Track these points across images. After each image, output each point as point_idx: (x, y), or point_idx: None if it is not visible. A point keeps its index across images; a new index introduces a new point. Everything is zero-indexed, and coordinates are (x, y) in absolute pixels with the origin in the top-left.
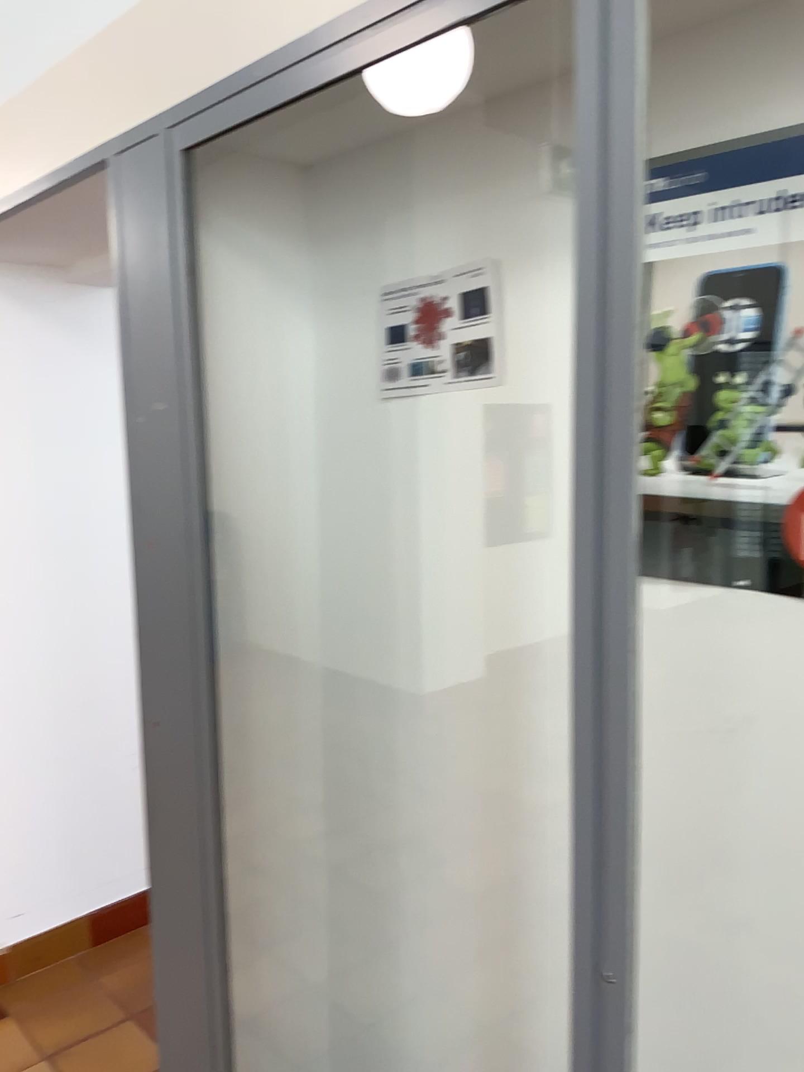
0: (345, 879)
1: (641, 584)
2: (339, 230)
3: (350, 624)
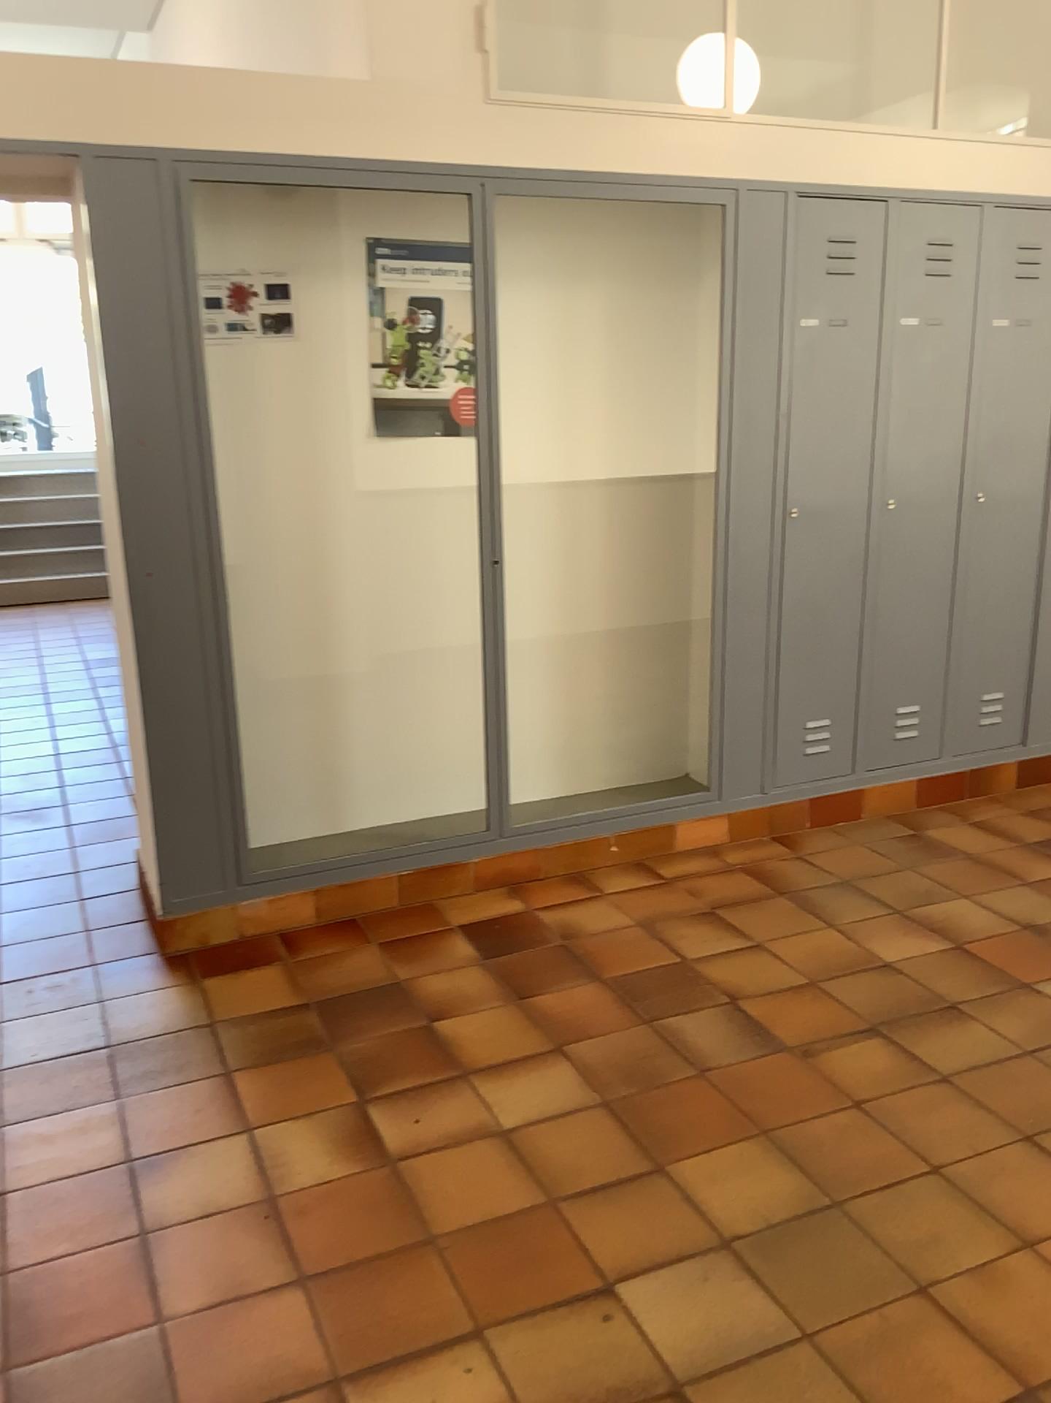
0: None
1: (392, 438)
2: None
3: None
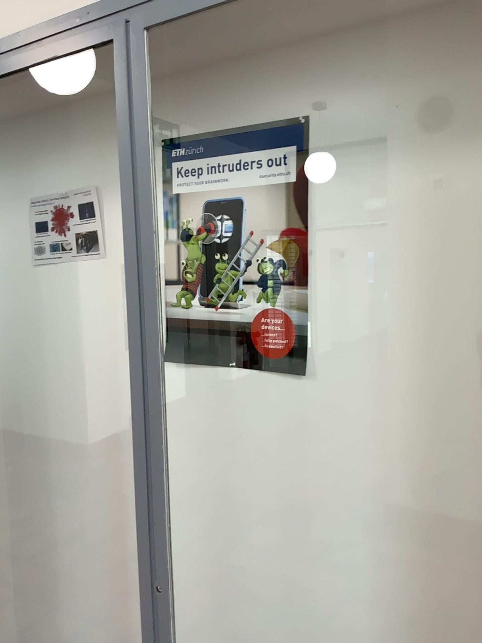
0: (24, 564)
1: (183, 369)
2: (4, 164)
3: (20, 404)
